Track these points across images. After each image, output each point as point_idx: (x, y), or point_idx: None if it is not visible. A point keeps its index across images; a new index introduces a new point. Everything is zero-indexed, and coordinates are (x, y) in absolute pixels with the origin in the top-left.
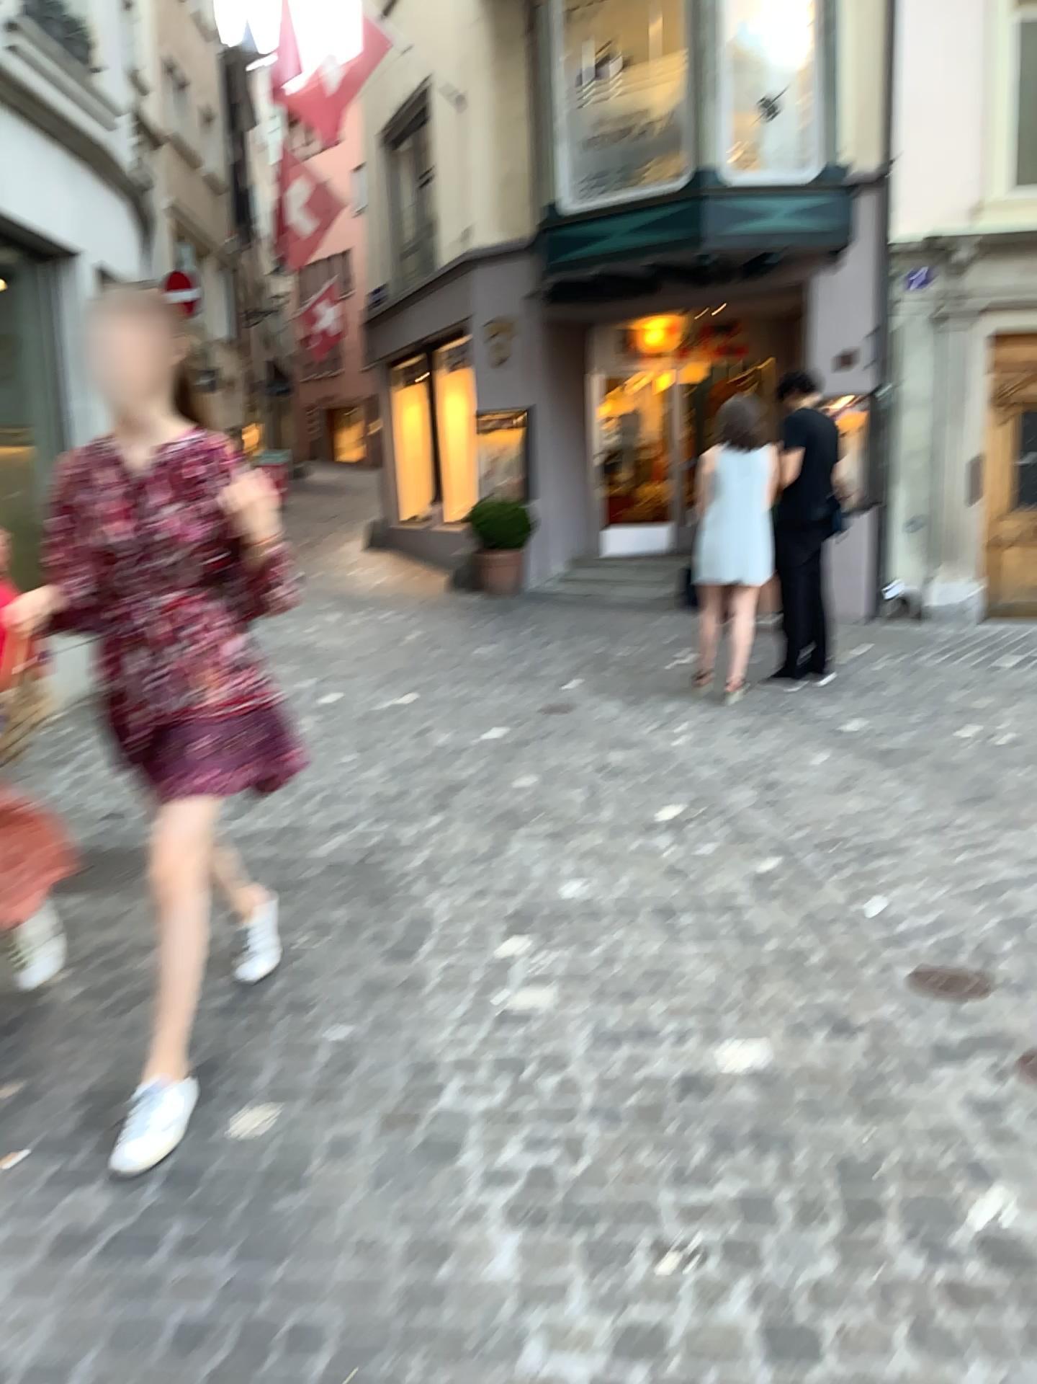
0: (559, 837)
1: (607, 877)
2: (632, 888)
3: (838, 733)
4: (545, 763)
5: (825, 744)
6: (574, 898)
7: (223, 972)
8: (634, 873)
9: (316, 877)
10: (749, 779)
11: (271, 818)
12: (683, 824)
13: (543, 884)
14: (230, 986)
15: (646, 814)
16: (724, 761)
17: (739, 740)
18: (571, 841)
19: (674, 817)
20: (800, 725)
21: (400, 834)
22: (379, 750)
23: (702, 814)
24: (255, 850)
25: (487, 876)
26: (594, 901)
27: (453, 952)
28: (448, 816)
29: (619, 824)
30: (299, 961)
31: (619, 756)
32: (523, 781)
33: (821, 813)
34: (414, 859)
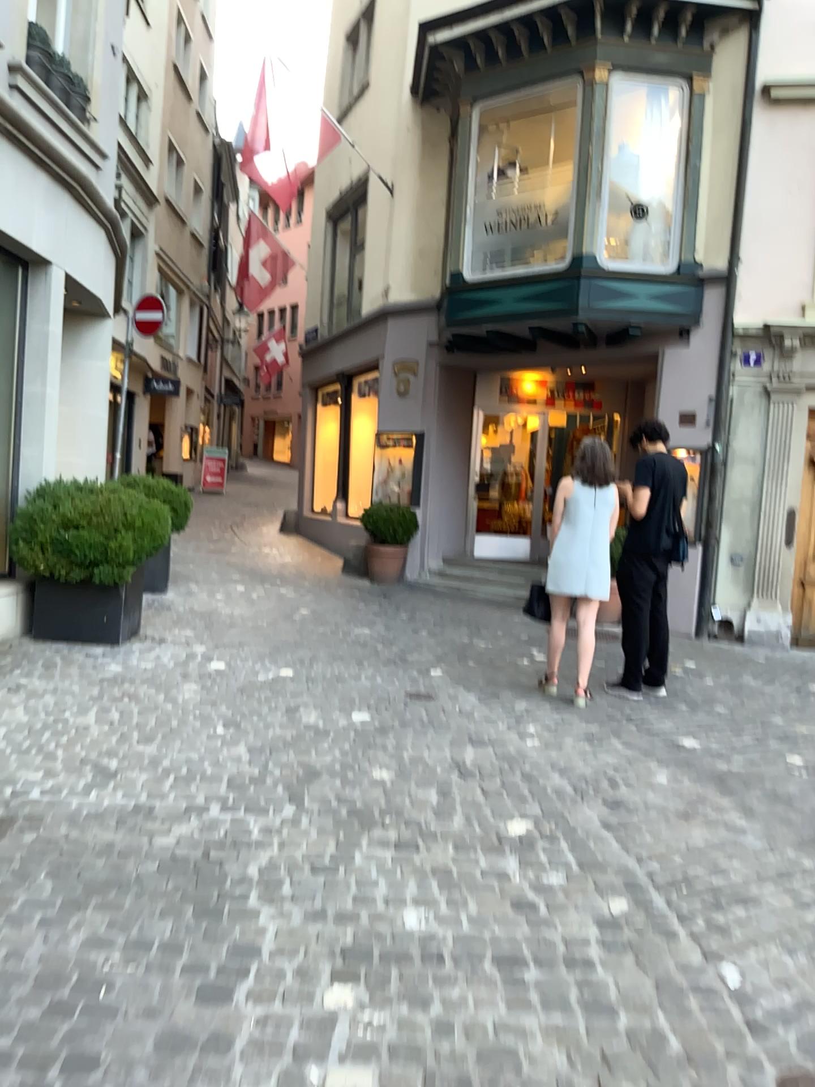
0: (406, 849)
1: (451, 910)
2: (476, 927)
3: (680, 753)
4: (401, 759)
5: (668, 764)
6: (413, 935)
7: (8, 1006)
8: (479, 905)
9: (147, 878)
10: (598, 798)
11: (122, 798)
12: (532, 846)
13: (383, 911)
14: (7, 1030)
15: (495, 829)
16: (573, 773)
17: (587, 752)
18: (418, 857)
19: (523, 837)
20: (643, 740)
21: (246, 830)
22: (247, 729)
23: (550, 835)
24: (92, 838)
25: (325, 894)
26: (434, 941)
27: (271, 1002)
28: (298, 814)
29: (468, 839)
30: (97, 997)
31: (473, 757)
32: (379, 778)
33: (671, 846)
34: (254, 865)
